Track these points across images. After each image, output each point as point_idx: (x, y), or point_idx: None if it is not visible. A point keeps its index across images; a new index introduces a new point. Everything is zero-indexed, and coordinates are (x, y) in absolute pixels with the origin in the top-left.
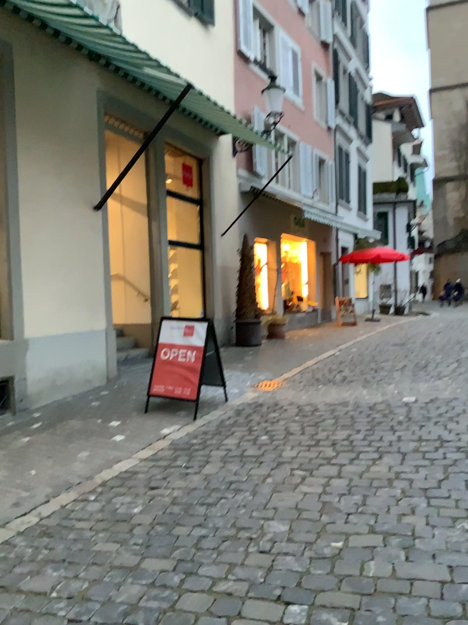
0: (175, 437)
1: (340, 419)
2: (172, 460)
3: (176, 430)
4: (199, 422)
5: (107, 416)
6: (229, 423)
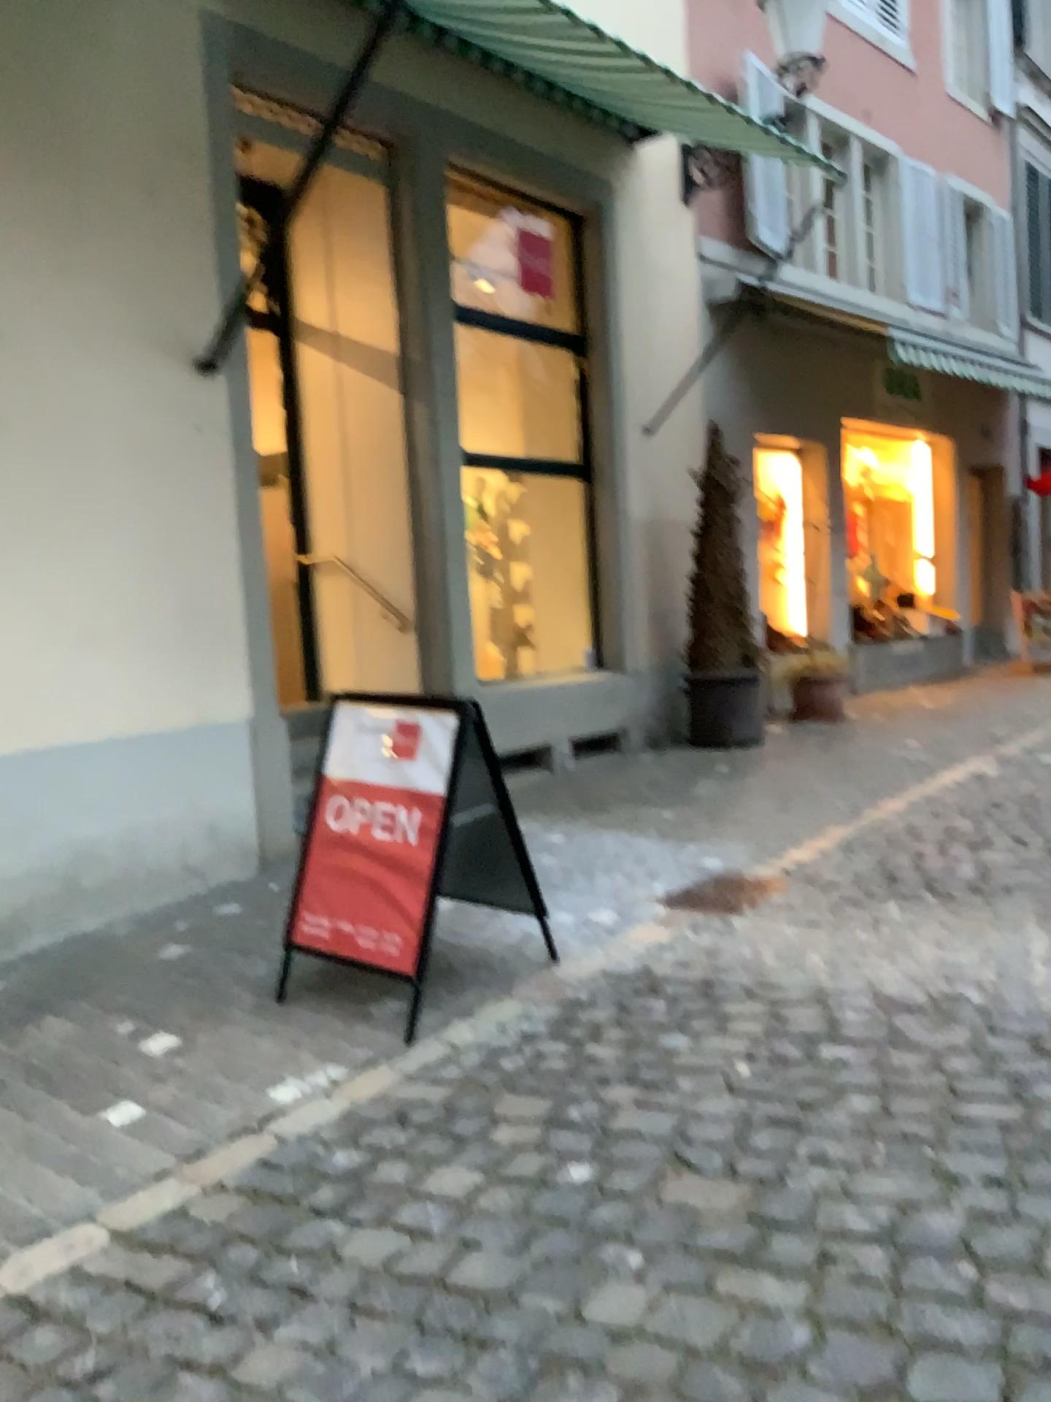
0: (289, 1128)
1: (895, 1102)
2: (190, 1268)
3: (319, 1090)
4: (410, 1058)
5: (165, 1007)
6: (498, 1074)
